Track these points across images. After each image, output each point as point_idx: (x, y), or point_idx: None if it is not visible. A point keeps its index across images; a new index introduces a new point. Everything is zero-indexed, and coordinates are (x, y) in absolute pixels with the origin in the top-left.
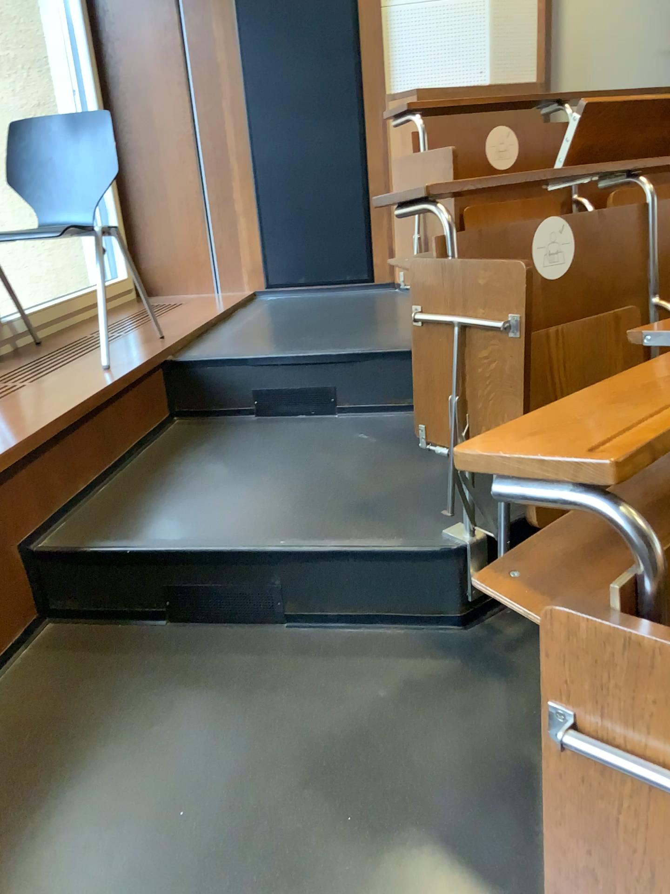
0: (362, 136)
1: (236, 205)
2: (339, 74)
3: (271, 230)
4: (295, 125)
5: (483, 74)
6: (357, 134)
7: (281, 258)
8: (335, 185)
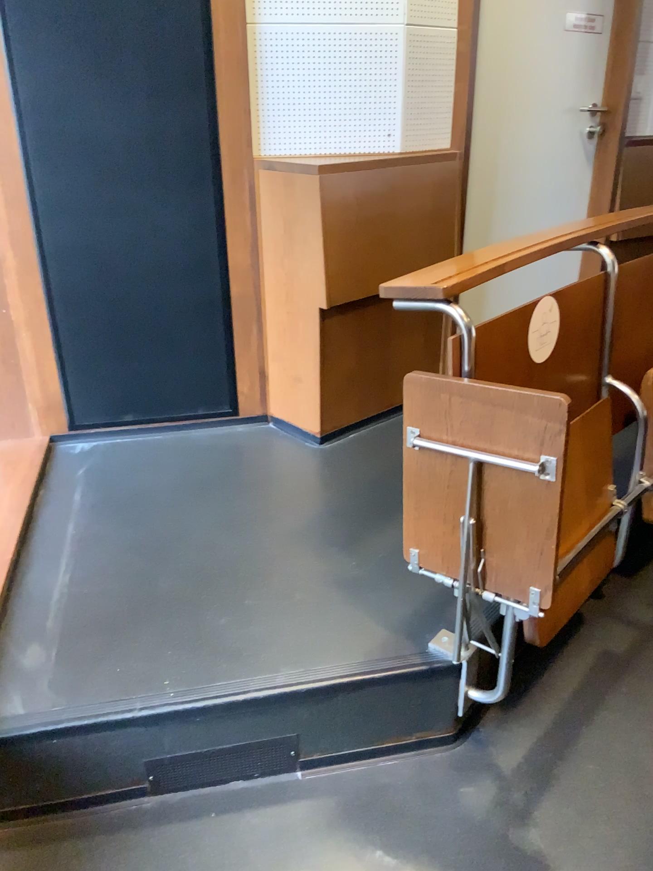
0: (223, 218)
1: (16, 318)
2: (184, 123)
3: (76, 353)
4: (112, 197)
5: (395, 137)
6: (215, 214)
7: (96, 393)
8: (180, 288)
